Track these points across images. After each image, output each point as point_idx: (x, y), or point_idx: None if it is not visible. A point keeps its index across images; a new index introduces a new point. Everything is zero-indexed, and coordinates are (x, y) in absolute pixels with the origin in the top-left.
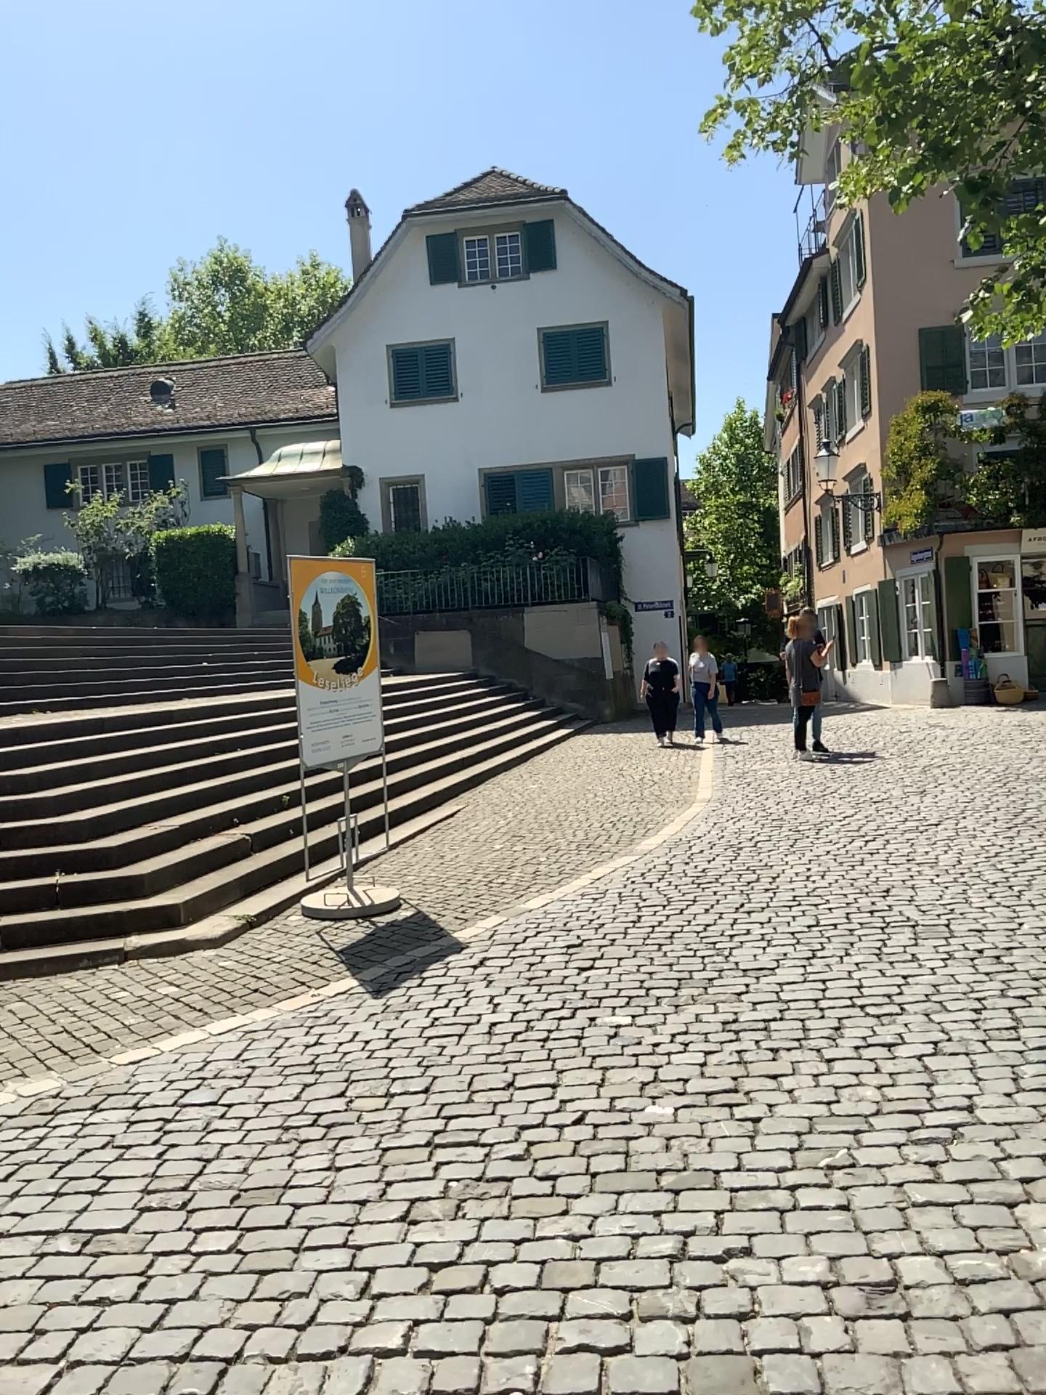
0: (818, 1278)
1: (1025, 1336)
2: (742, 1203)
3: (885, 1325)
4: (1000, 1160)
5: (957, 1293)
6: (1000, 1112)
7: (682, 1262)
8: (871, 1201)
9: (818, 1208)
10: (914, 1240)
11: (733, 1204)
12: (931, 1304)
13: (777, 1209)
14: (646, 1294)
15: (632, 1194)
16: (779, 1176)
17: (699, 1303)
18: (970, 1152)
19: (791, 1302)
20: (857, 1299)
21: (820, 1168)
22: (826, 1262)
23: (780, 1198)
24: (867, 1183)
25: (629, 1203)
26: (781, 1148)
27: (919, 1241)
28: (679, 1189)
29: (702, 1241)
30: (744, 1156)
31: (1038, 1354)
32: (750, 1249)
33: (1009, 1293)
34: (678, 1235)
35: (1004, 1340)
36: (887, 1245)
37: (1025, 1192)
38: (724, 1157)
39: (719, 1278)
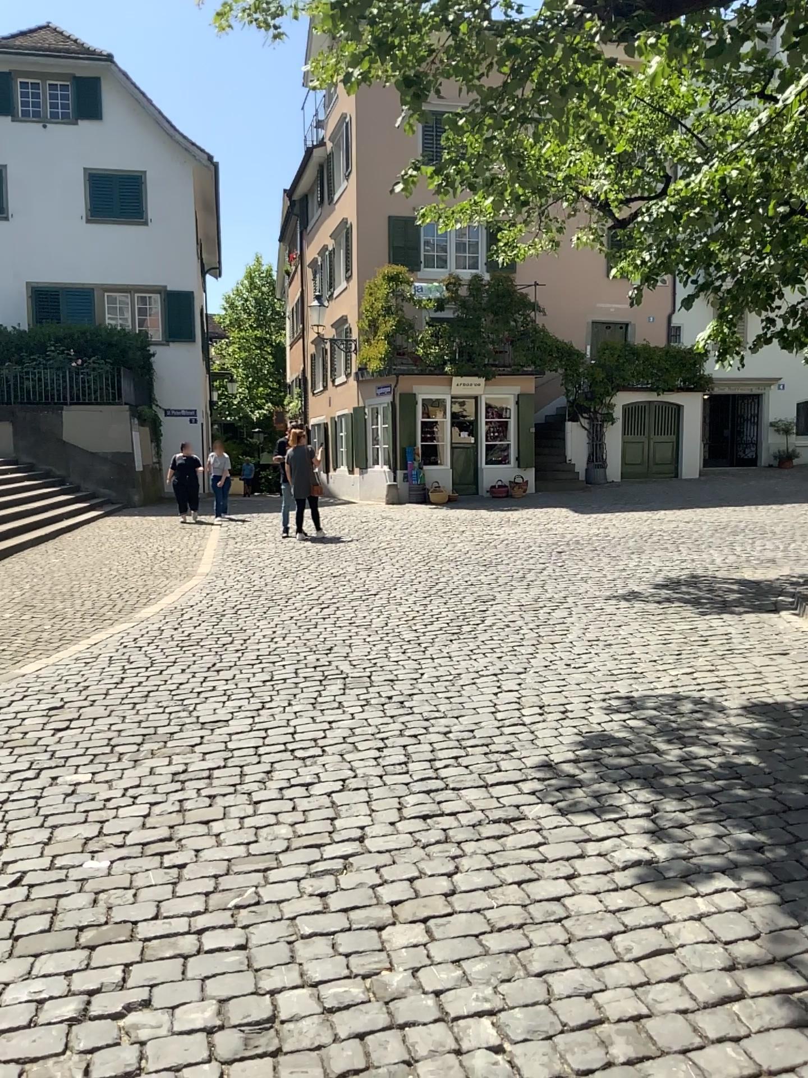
0: (203, 1025)
1: (372, 1058)
2: (149, 955)
3: (253, 1067)
4: (376, 886)
5: (322, 1023)
6: (383, 842)
7: (79, 1027)
8: (265, 938)
9: (217, 952)
10: (295, 974)
11: (141, 956)
12: (298, 1038)
13: (179, 959)
14: (34, 1068)
15: (45, 959)
16: (188, 924)
17: (84, 1071)
18: (354, 882)
19: (173, 1055)
20: (234, 1043)
21: (226, 911)
22: (214, 1008)
23: (186, 945)
24: (265, 921)
25: (41, 968)
26: (196, 894)
27: (298, 974)
28: (93, 947)
29: (103, 1001)
30: (161, 906)
31: (379, 1075)
32: (146, 1004)
33: (364, 1016)
34: (82, 997)
35: (354, 1066)
36: (270, 982)
37: (392, 913)
38: (142, 909)
39: (110, 1039)
